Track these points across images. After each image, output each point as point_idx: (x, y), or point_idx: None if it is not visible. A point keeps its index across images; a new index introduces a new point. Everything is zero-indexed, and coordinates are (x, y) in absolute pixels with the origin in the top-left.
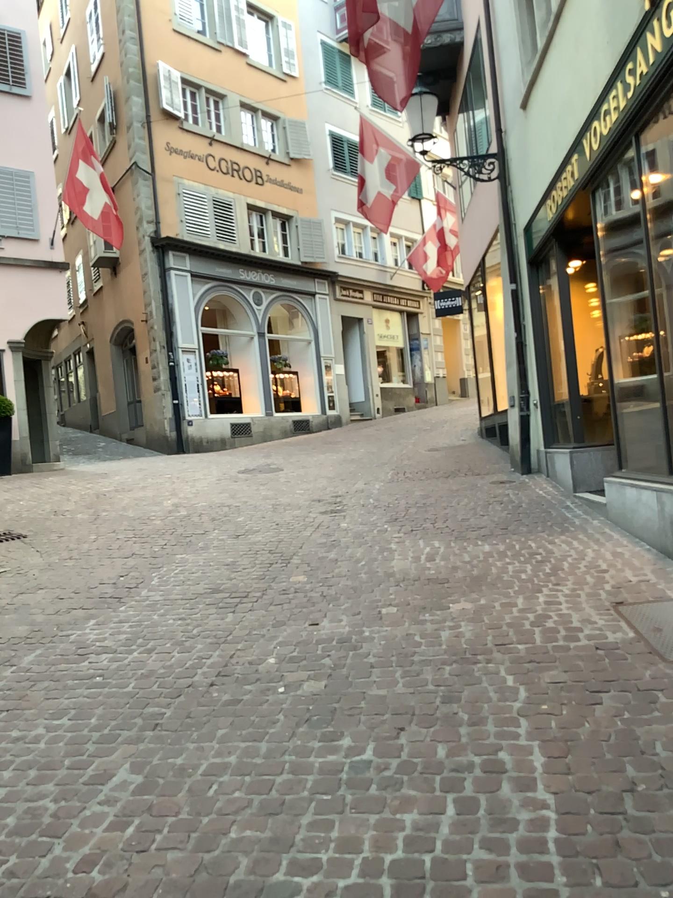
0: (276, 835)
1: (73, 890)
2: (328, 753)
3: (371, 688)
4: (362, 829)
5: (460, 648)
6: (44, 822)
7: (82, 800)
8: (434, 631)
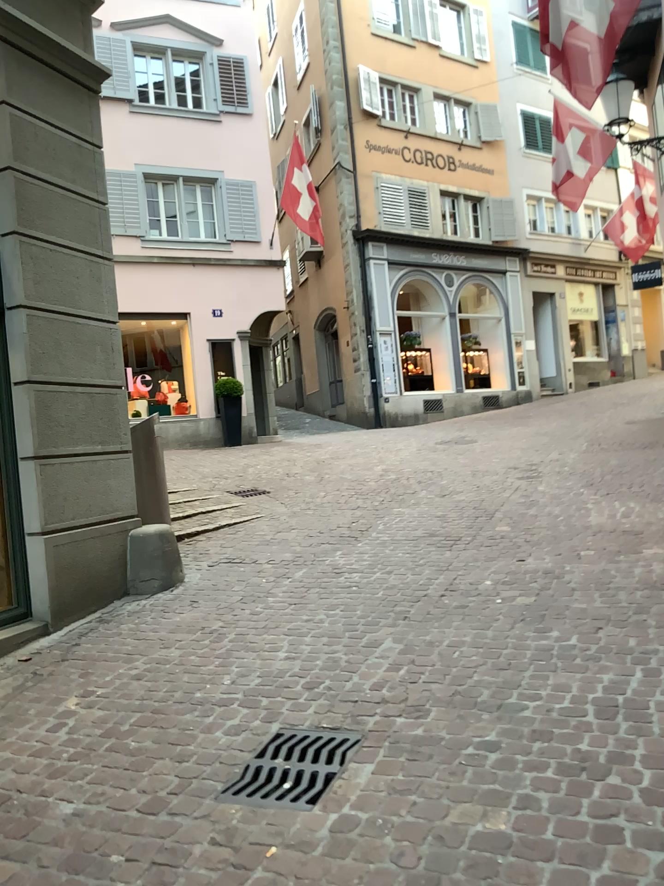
0: (507, 679)
1: (373, 697)
2: (541, 637)
3: (573, 601)
4: (570, 679)
5: (650, 578)
6: (343, 664)
7: (365, 654)
8: (627, 566)
